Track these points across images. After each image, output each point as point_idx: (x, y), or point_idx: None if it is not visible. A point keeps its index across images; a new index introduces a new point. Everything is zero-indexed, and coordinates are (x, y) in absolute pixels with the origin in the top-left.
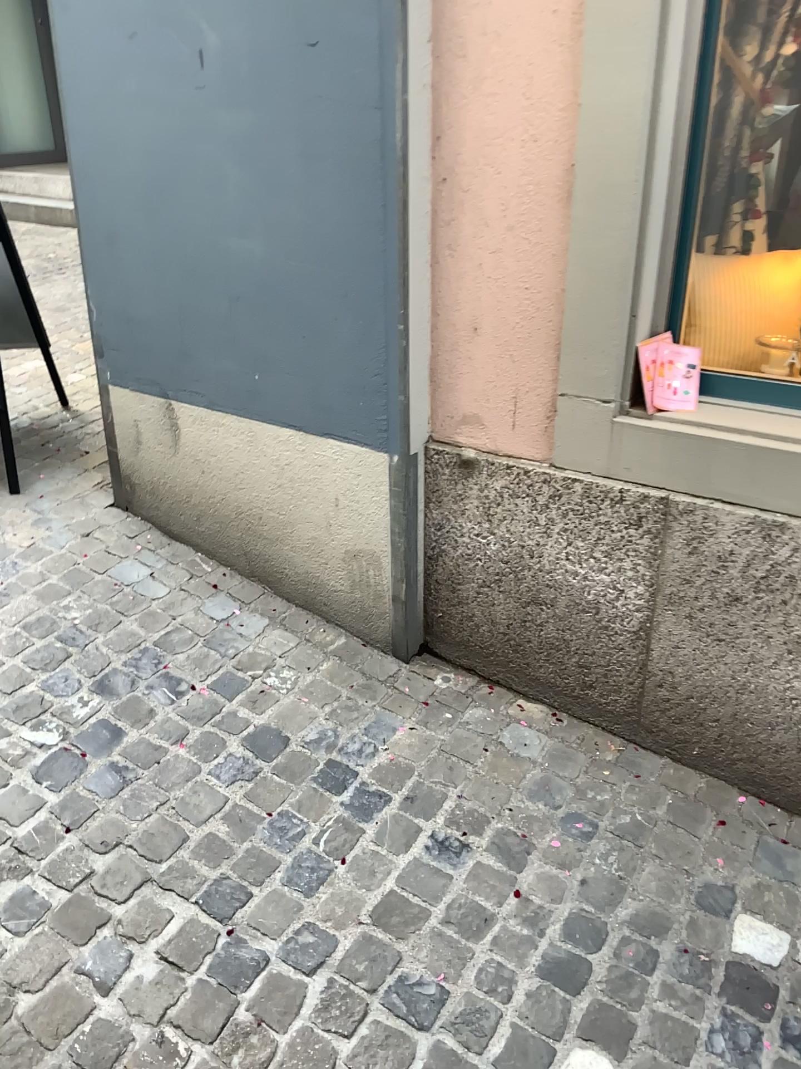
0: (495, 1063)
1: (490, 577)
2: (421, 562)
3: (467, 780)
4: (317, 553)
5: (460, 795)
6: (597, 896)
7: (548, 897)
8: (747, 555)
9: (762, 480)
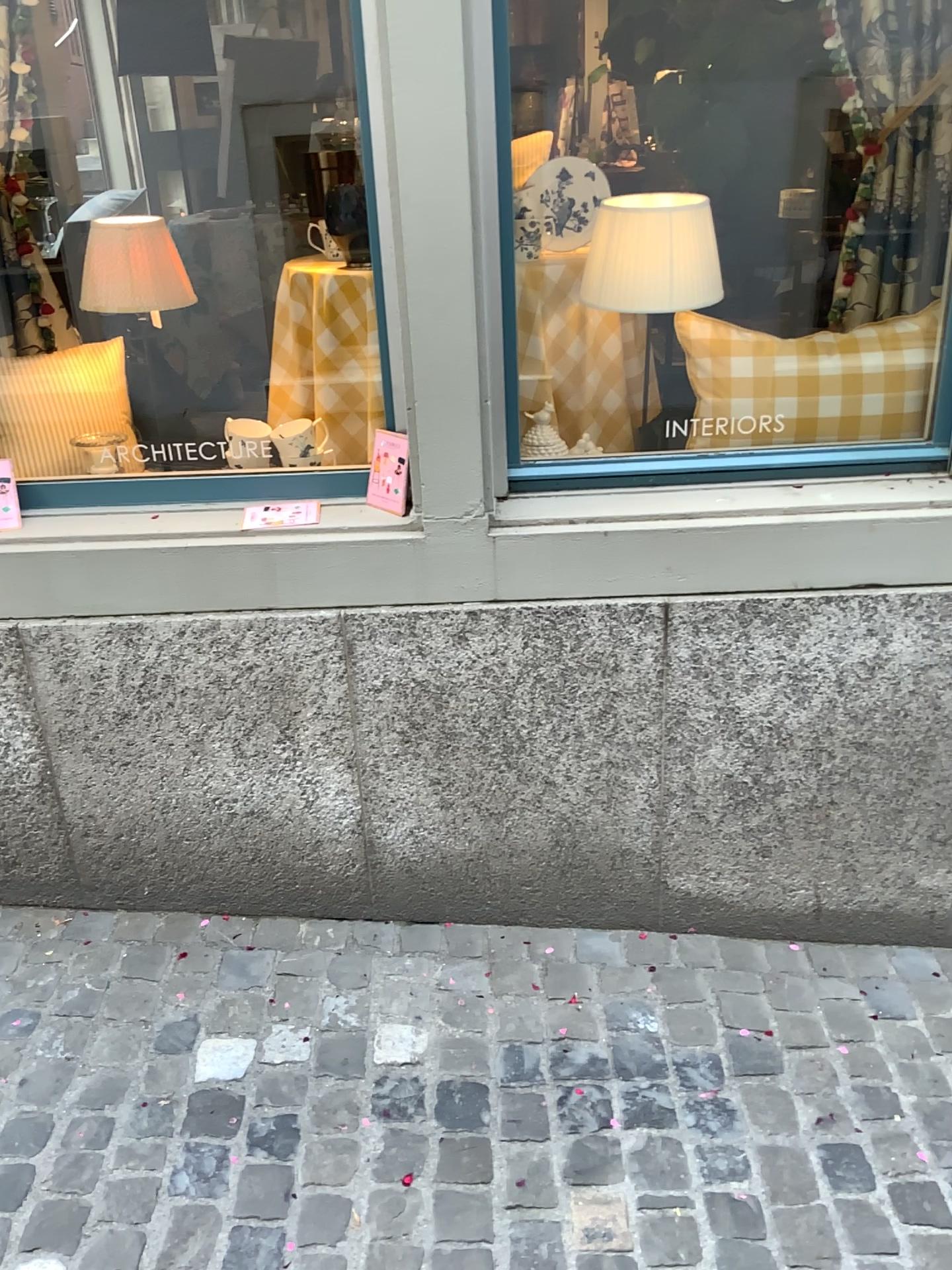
0: None
1: None
2: None
3: None
4: None
5: None
6: (37, 1091)
7: None
8: (118, 666)
9: (103, 584)
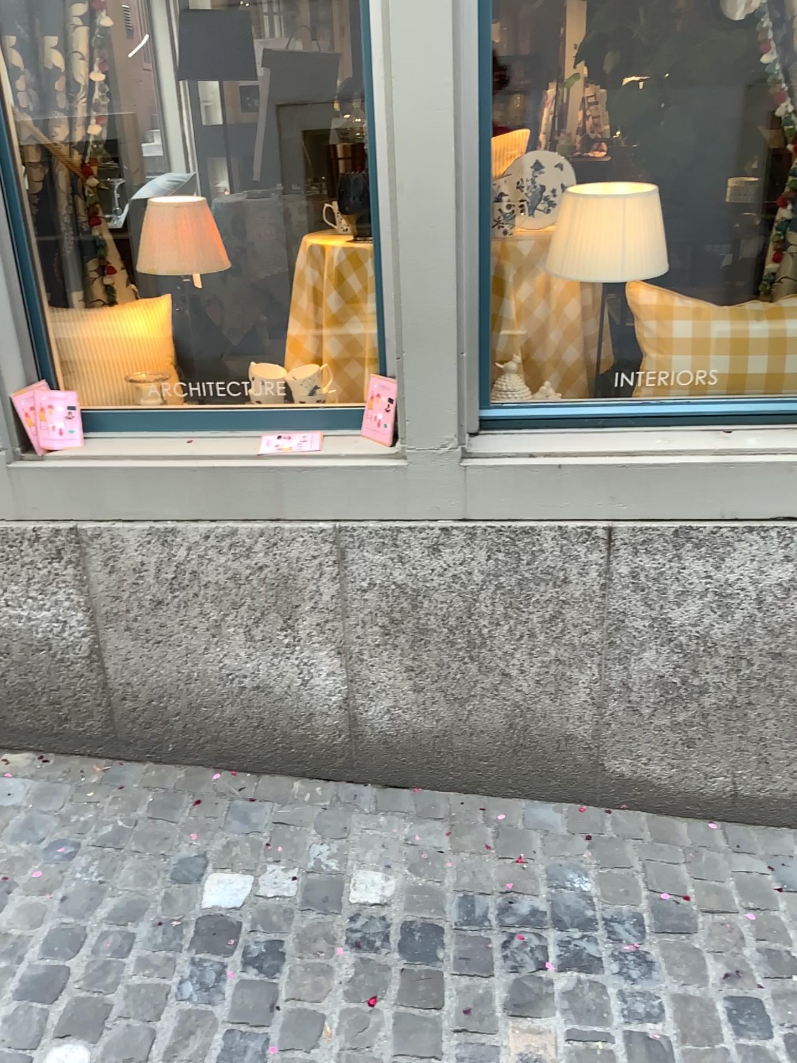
0: None
1: None
2: None
3: None
4: None
5: None
6: (75, 906)
7: (25, 925)
8: (154, 562)
9: (146, 494)
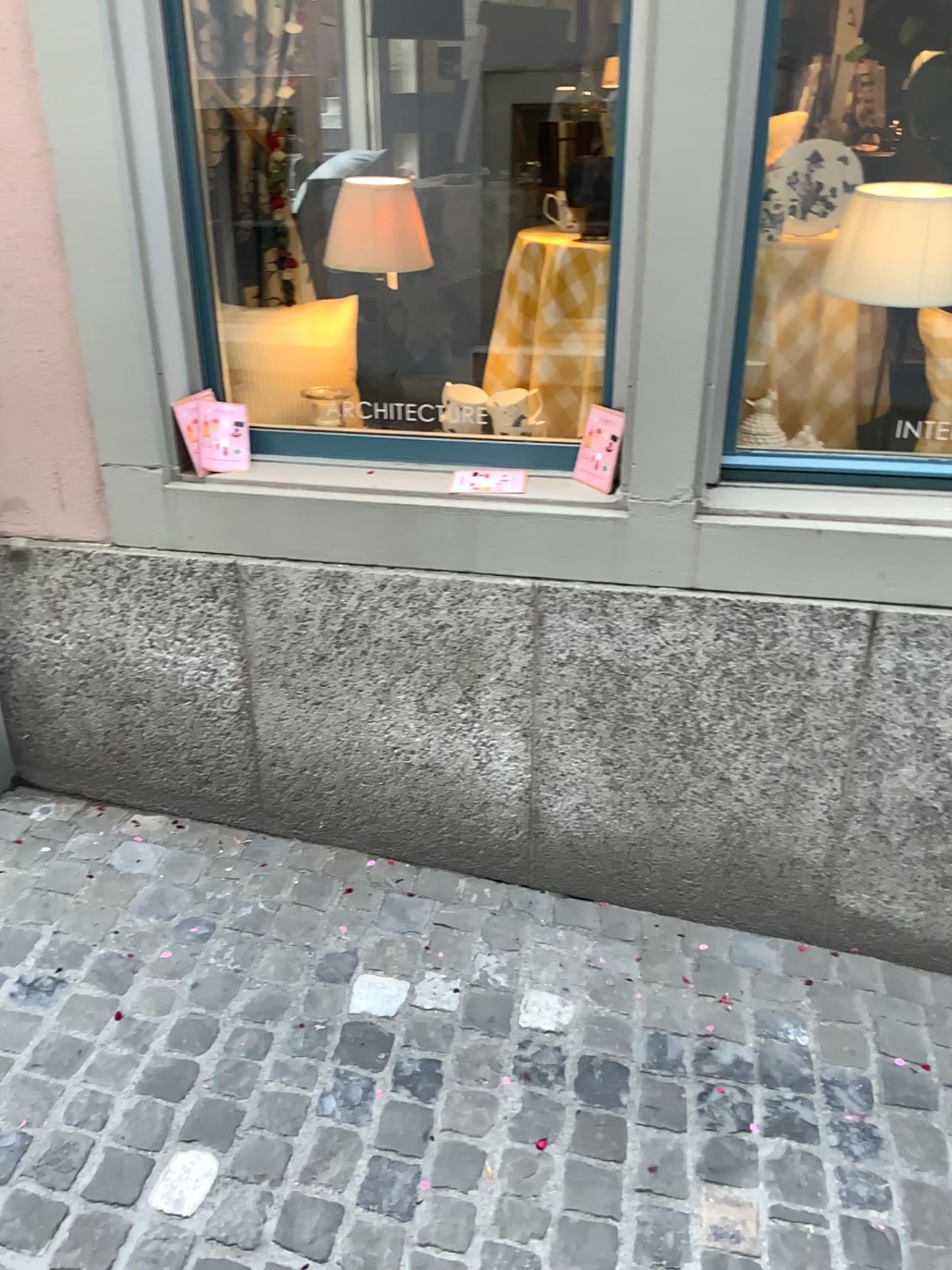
0: (81, 1193)
1: (71, 681)
2: None
3: (64, 912)
4: None
5: (54, 928)
6: (207, 995)
7: (151, 1010)
8: (320, 610)
9: (316, 530)
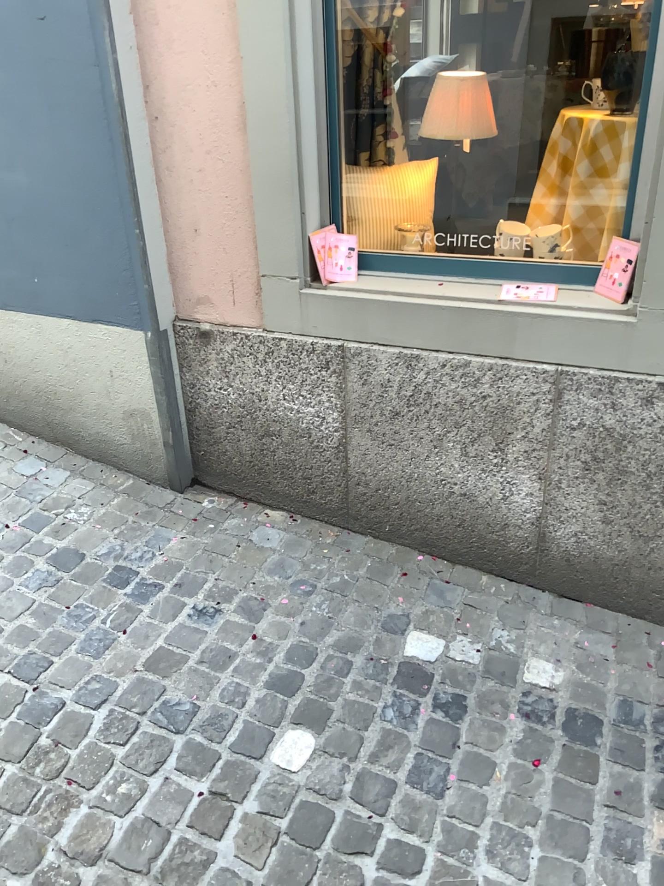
0: (229, 745)
1: (232, 418)
2: (180, 413)
3: (221, 567)
4: (102, 415)
5: (215, 577)
6: (310, 632)
7: (275, 637)
8: (400, 380)
9: (402, 324)
